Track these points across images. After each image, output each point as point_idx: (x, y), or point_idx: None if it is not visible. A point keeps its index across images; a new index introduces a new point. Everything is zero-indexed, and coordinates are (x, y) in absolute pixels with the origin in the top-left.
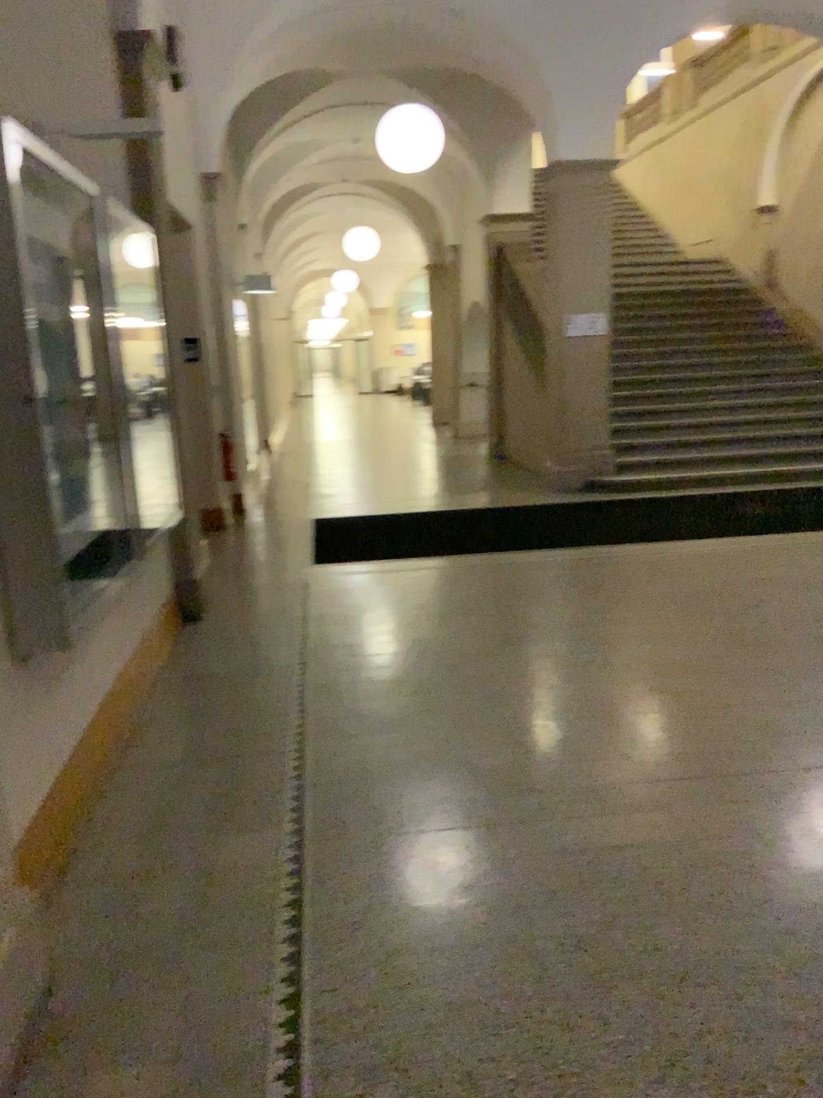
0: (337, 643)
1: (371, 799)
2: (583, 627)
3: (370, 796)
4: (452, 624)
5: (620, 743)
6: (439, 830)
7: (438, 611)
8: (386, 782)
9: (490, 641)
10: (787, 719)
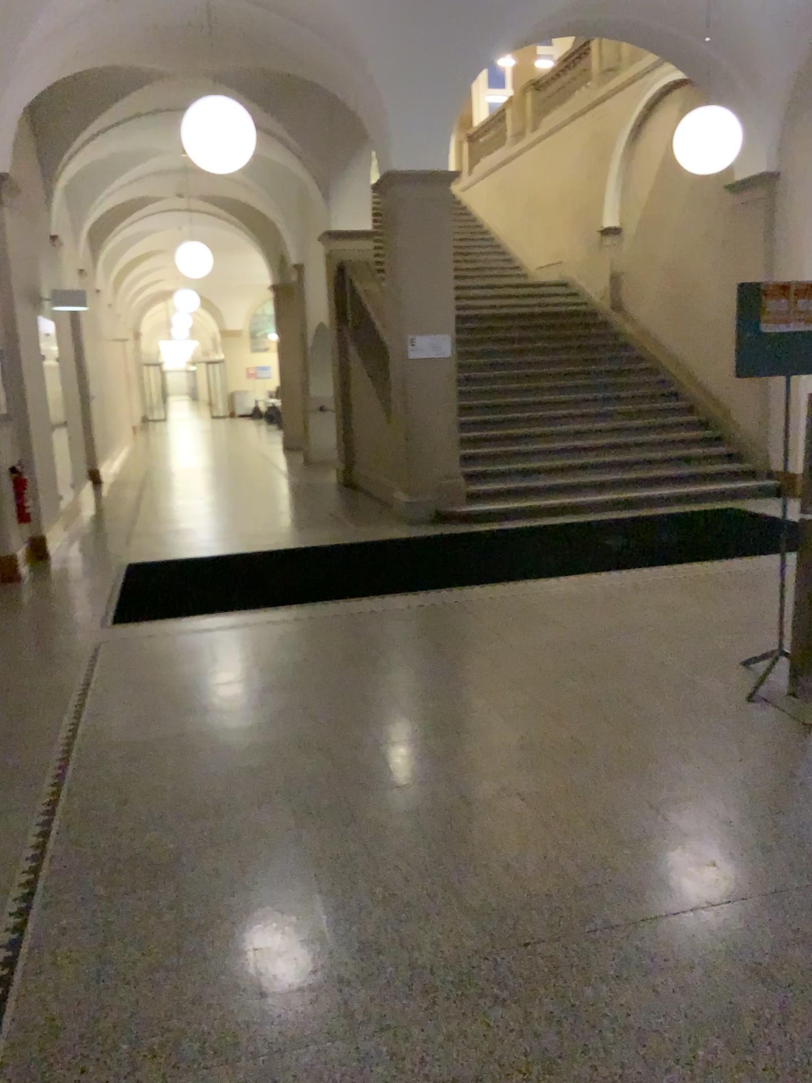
0: (111, 741)
1: (95, 1022)
2: (419, 701)
3: (96, 1015)
4: (264, 704)
5: (456, 886)
6: (186, 1080)
7: (249, 686)
8: (126, 985)
9: (307, 727)
10: (664, 831)
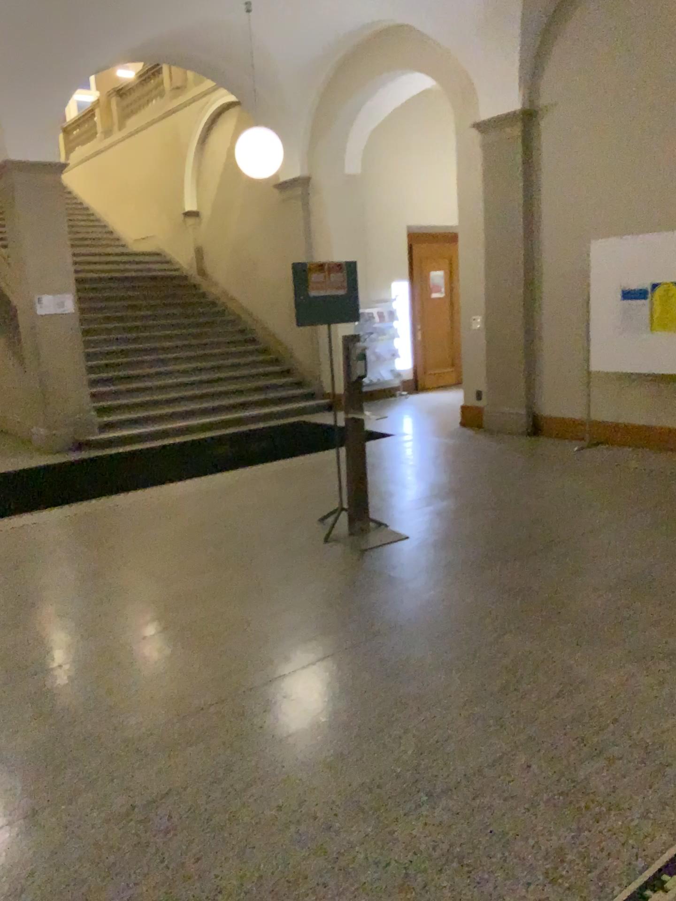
0: None
1: None
2: (89, 578)
3: None
4: None
5: (143, 684)
6: None
7: None
8: None
9: None
10: (277, 626)
